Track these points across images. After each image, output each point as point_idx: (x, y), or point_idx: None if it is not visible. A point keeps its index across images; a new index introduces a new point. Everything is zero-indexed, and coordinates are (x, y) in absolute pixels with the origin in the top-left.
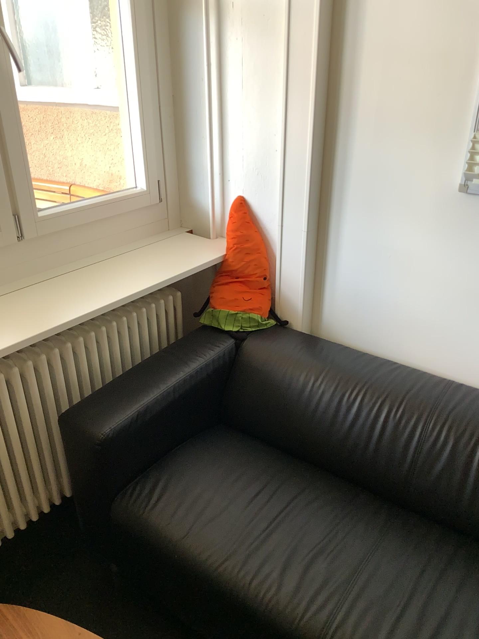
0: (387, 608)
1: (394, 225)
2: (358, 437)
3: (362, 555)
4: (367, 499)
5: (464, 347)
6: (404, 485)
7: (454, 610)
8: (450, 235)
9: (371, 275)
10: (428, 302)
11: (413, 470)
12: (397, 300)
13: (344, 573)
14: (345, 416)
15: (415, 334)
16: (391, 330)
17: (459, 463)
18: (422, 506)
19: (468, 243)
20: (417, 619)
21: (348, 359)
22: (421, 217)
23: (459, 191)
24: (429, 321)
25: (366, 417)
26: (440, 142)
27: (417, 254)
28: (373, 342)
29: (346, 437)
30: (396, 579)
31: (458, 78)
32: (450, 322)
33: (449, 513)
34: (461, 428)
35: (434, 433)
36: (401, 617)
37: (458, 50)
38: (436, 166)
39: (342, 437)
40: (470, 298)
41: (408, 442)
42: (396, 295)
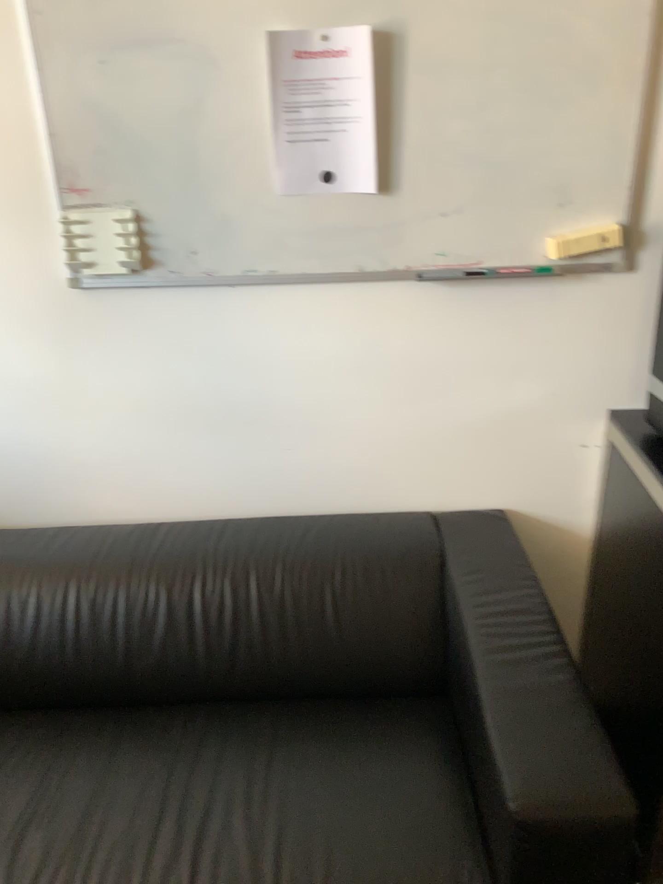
0: (133, 840)
1: (8, 346)
2: (49, 643)
3: (88, 793)
4: (86, 719)
5: (149, 477)
6: (127, 677)
7: (214, 794)
8: (83, 343)
9: (3, 421)
10: (88, 435)
11: (131, 652)
12: (49, 444)
13: (68, 830)
14: (22, 622)
15: (88, 481)
16: (57, 486)
17: (179, 618)
18: (156, 693)
19: (108, 348)
20: (172, 832)
21: (9, 545)
22: (40, 328)
23: (73, 285)
24: (98, 459)
25: (50, 612)
26: (28, 228)
27: (53, 377)
28: (39, 510)
29: (32, 650)
30: (137, 798)
31: (20, 144)
32: (123, 452)
33: (188, 685)
34: (169, 576)
35: (141, 596)
36: (152, 841)
37: (7, 108)
38: (34, 259)
39: (28, 653)
40: (134, 414)
41: (113, 620)
42: (45, 438)
